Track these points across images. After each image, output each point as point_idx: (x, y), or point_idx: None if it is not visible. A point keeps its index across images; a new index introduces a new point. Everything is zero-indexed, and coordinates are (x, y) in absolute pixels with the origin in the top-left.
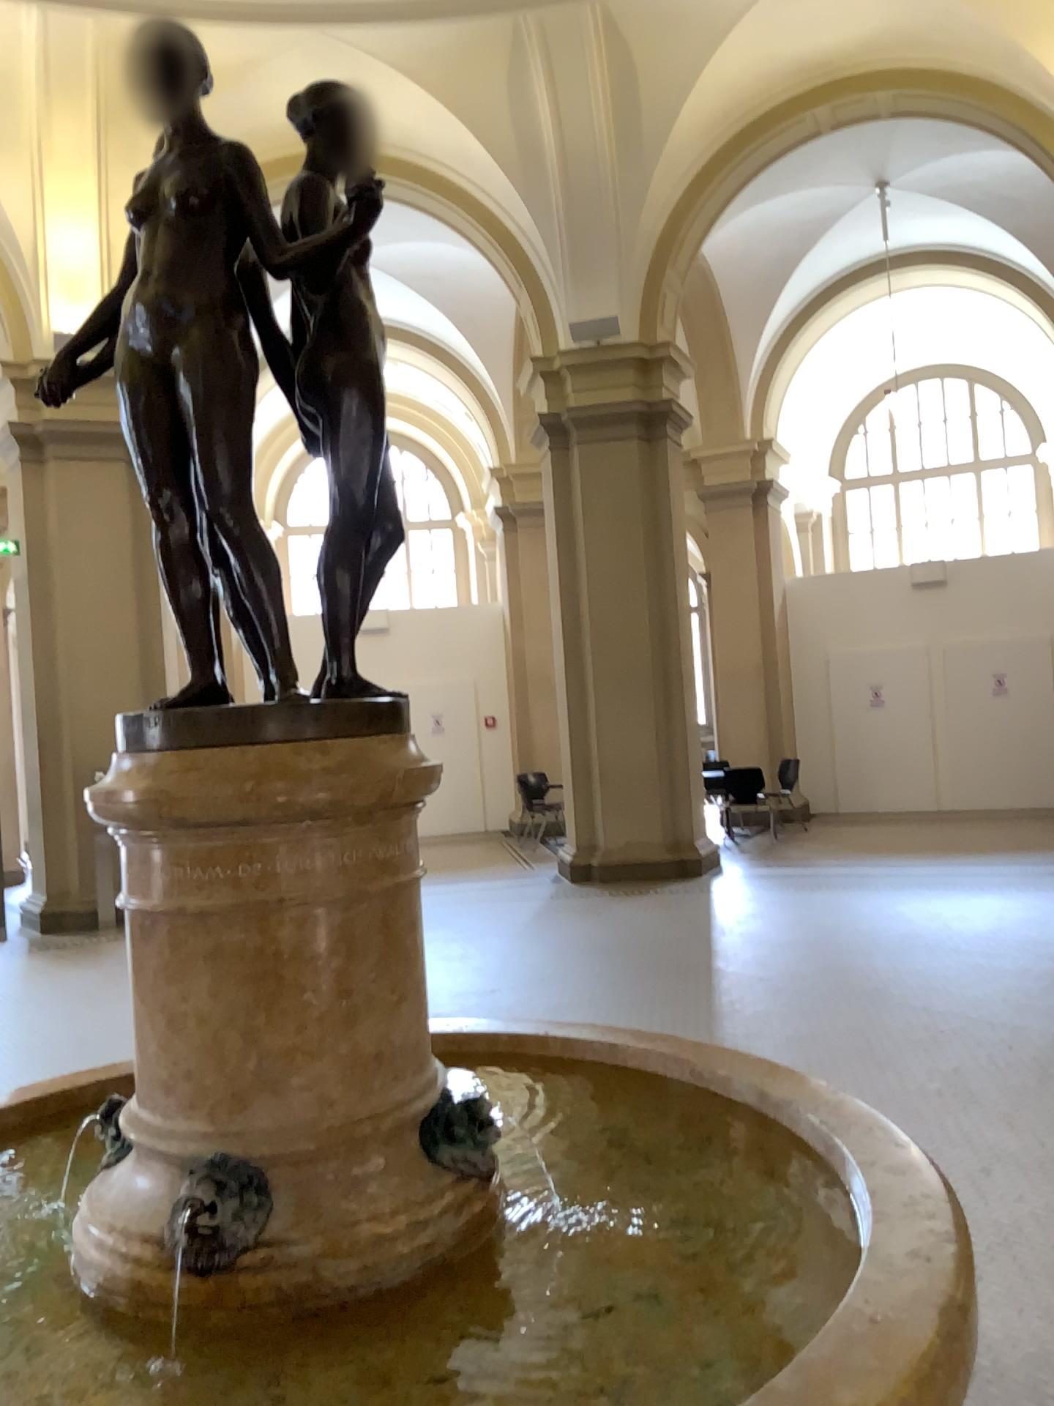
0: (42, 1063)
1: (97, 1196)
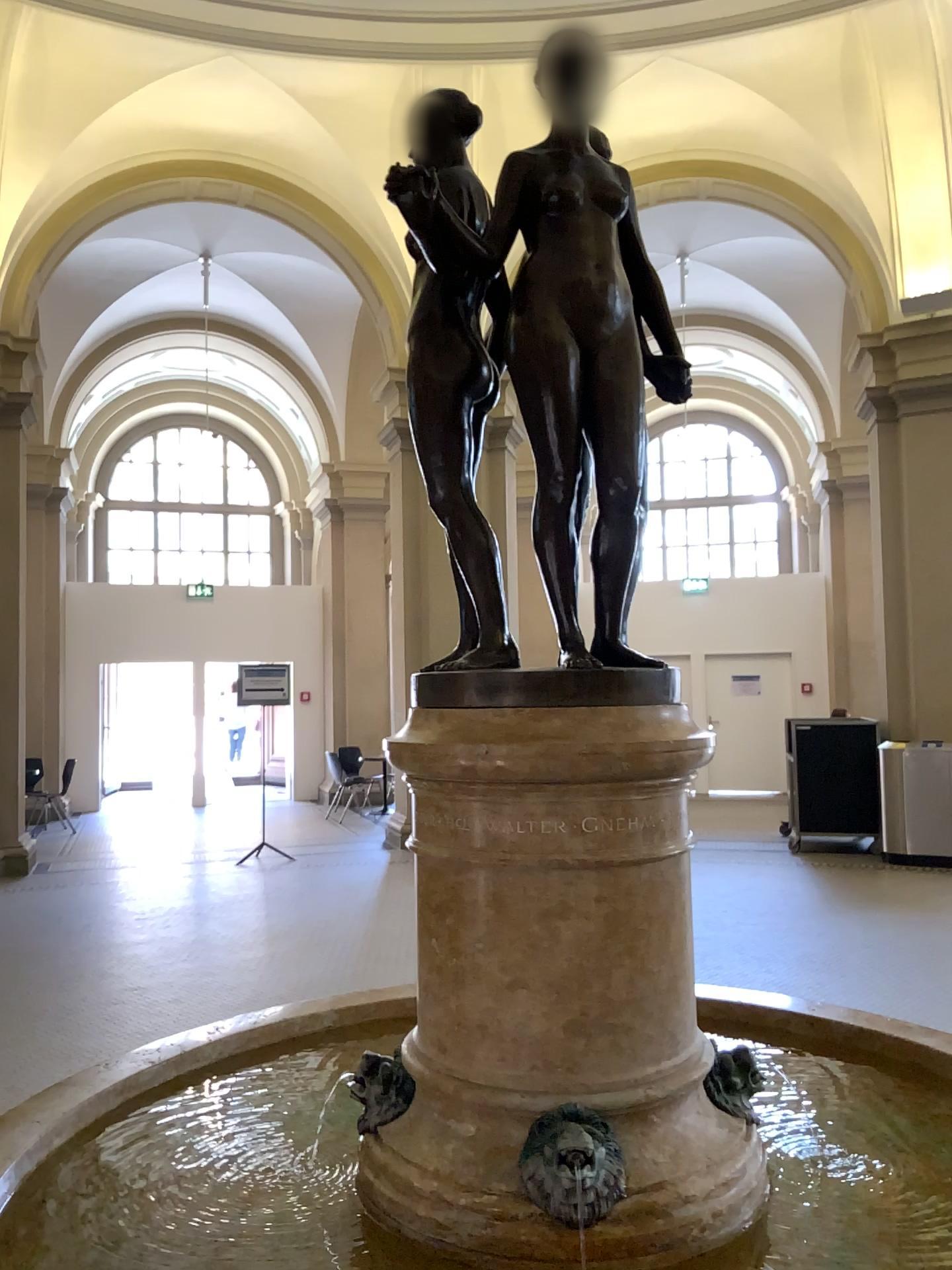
0: (789, 978)
1: None
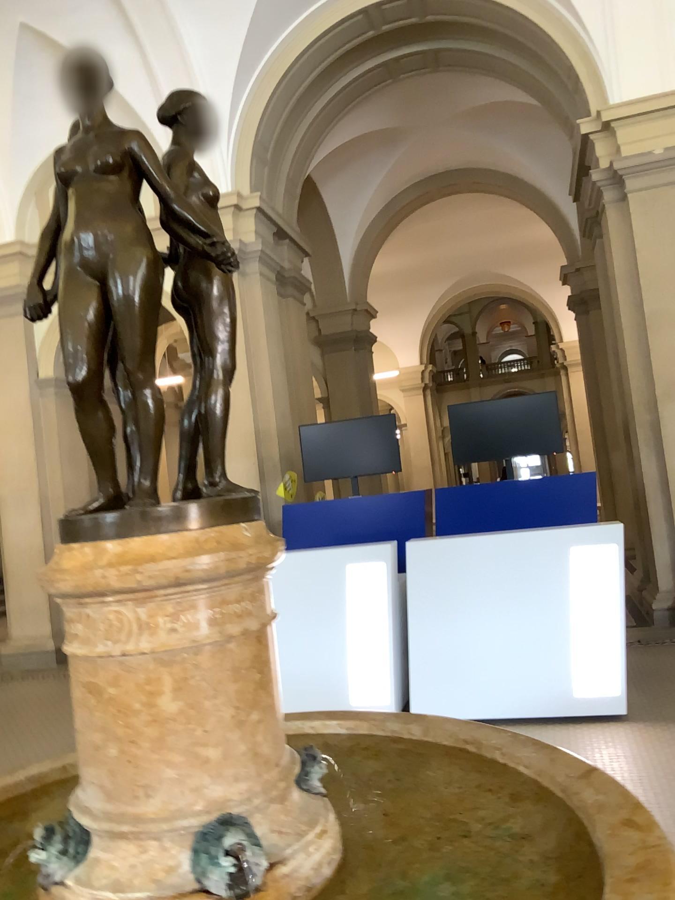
0: None
1: (306, 838)
